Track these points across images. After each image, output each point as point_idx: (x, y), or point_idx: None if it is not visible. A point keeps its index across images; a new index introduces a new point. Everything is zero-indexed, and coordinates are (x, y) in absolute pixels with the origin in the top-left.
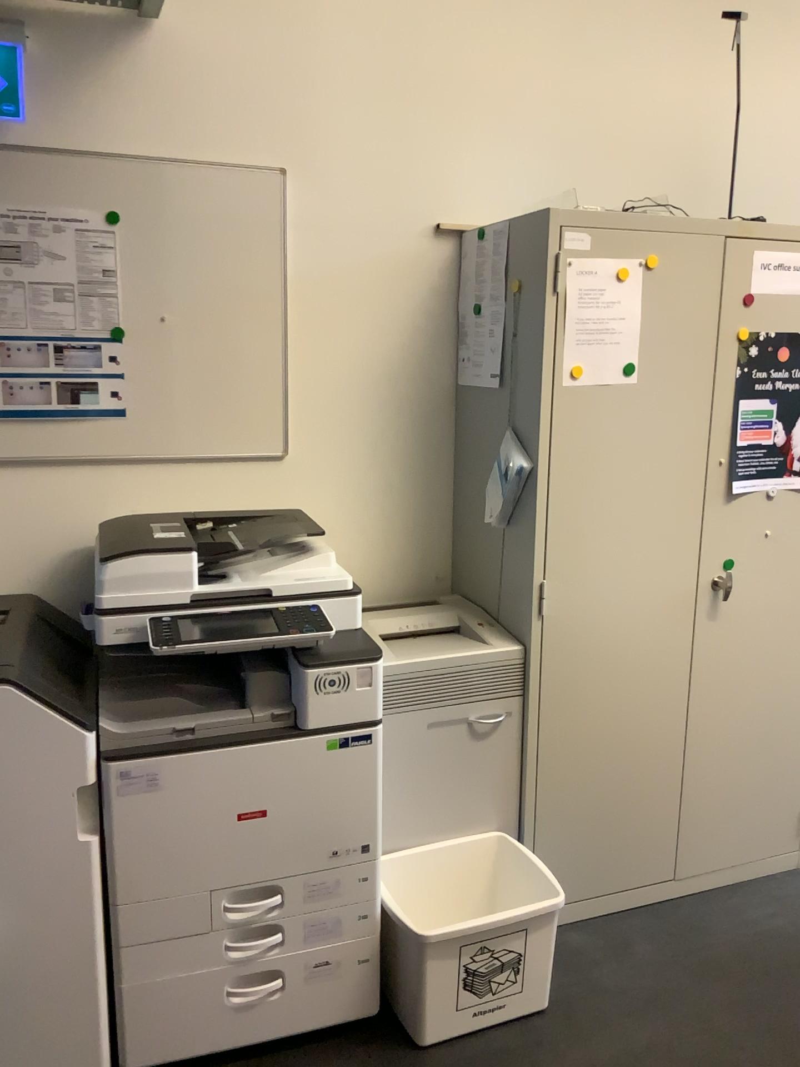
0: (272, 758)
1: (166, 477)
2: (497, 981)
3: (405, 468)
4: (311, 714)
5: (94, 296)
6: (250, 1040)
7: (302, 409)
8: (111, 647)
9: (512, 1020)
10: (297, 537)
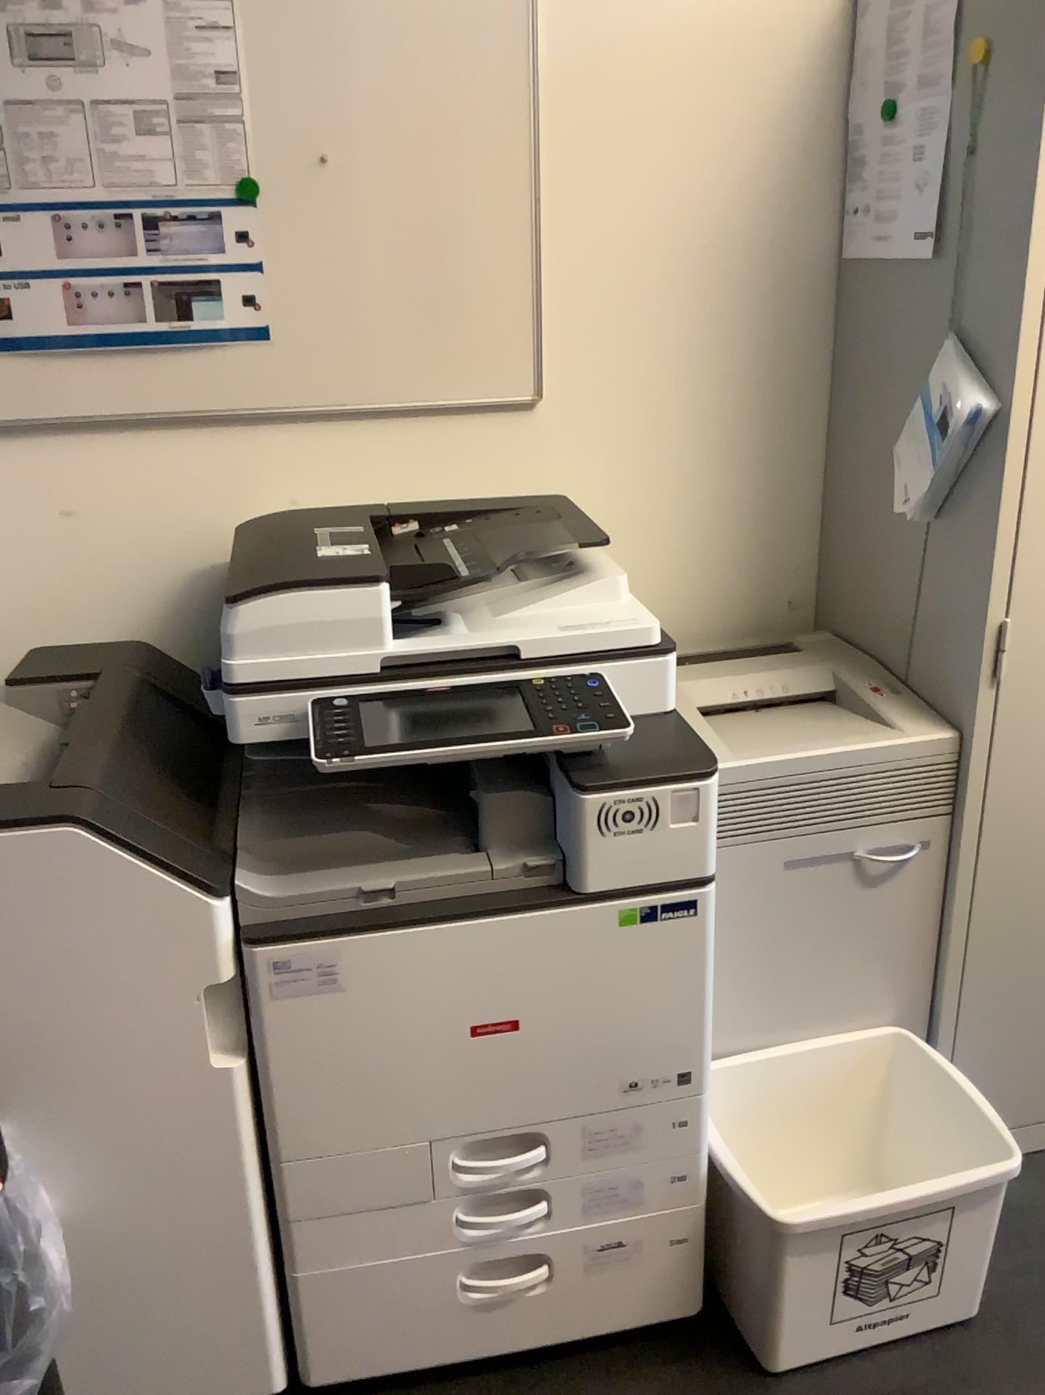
0: (527, 939)
1: (345, 443)
2: (898, 1280)
3: (745, 415)
4: (593, 866)
5: (203, 120)
6: (500, 1346)
7: (568, 317)
8: (253, 745)
9: (920, 1336)
10: (564, 546)
